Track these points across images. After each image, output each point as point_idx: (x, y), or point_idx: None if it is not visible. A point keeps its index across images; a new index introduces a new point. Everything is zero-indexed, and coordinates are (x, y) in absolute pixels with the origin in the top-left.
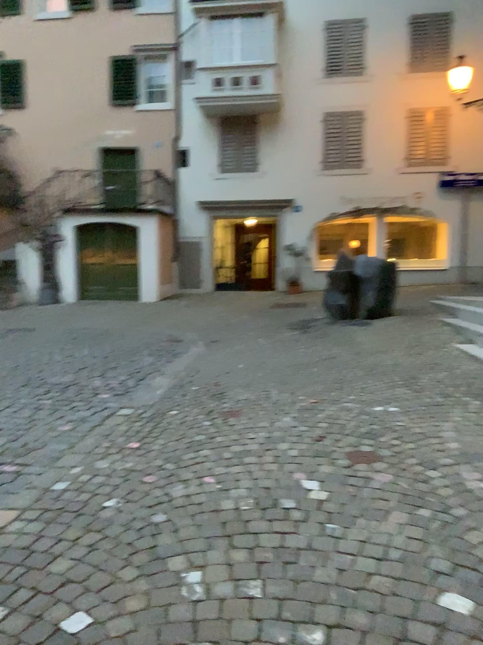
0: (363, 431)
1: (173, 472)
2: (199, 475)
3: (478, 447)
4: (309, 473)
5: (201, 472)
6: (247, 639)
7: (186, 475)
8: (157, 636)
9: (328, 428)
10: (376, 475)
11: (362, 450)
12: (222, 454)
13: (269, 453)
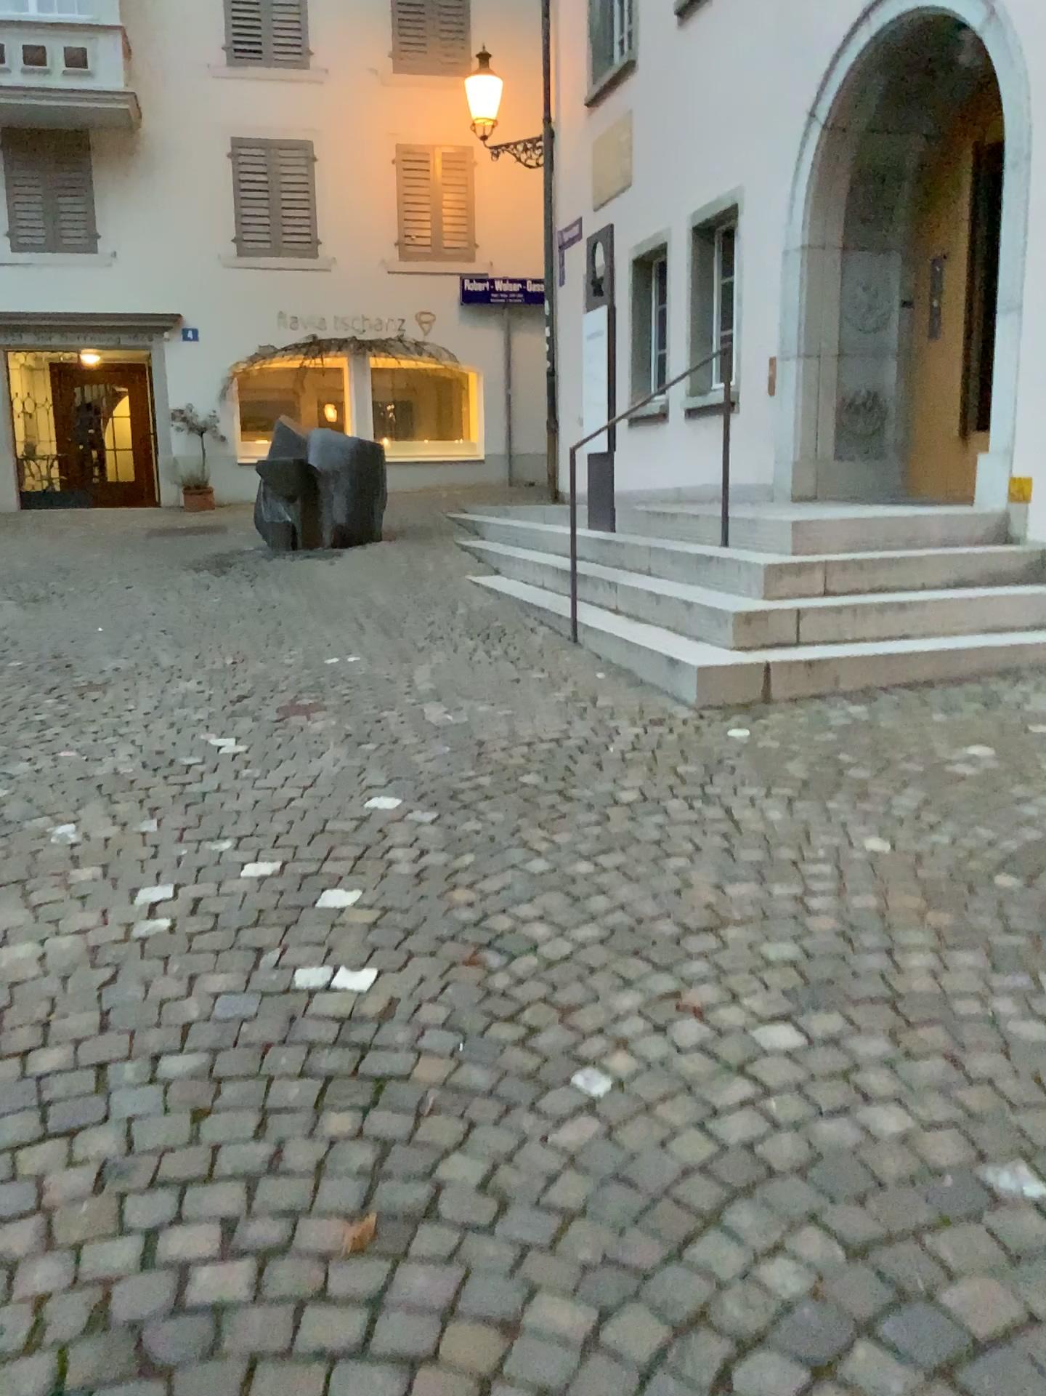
0: (301, 682)
1: (10, 748)
2: (53, 747)
3: (453, 682)
4: (219, 728)
5: (55, 743)
6: (143, 857)
7: (31, 750)
8: (29, 869)
9: (249, 684)
10: (312, 721)
11: (298, 701)
12: (86, 724)
13: (159, 717)
